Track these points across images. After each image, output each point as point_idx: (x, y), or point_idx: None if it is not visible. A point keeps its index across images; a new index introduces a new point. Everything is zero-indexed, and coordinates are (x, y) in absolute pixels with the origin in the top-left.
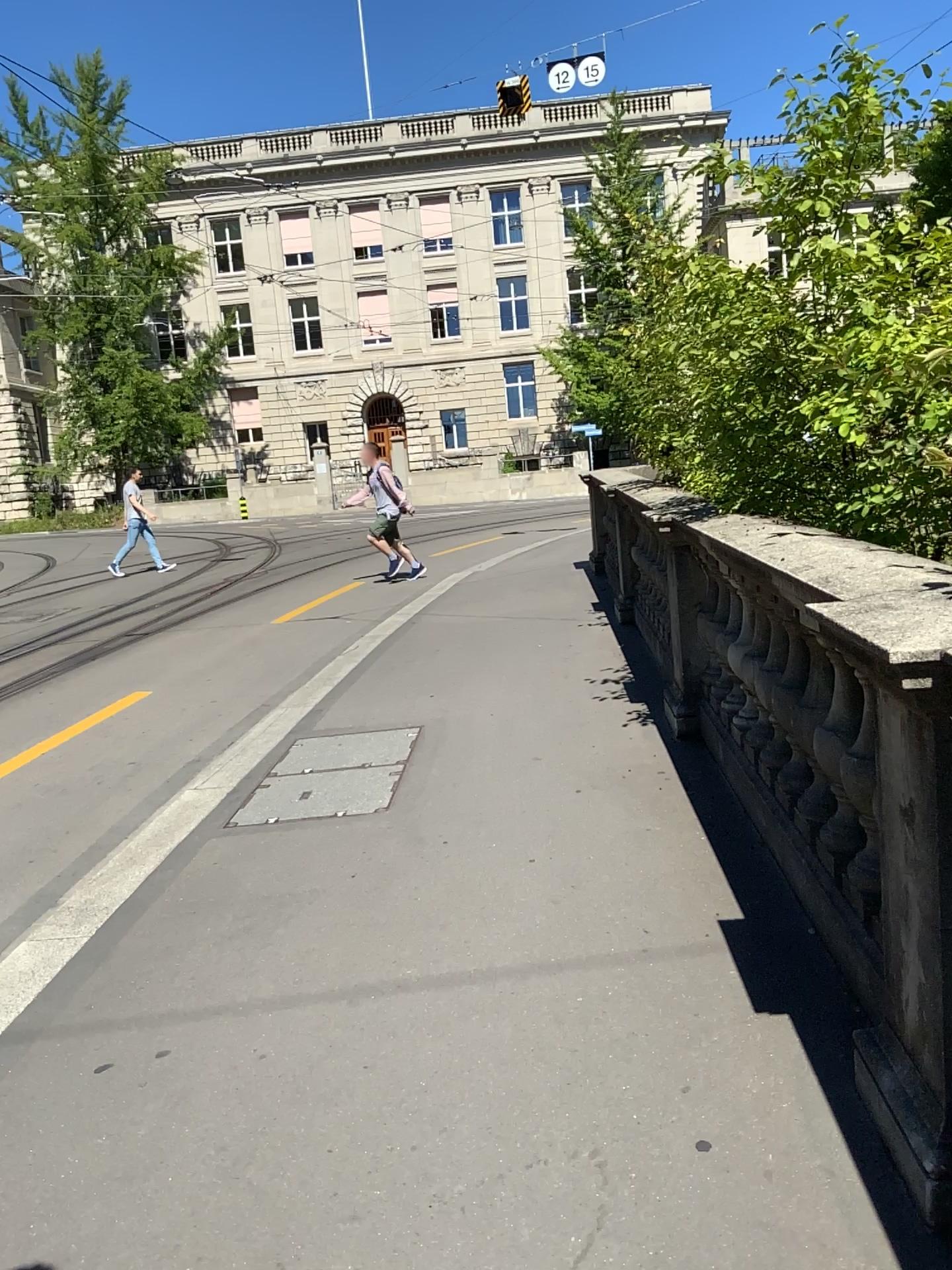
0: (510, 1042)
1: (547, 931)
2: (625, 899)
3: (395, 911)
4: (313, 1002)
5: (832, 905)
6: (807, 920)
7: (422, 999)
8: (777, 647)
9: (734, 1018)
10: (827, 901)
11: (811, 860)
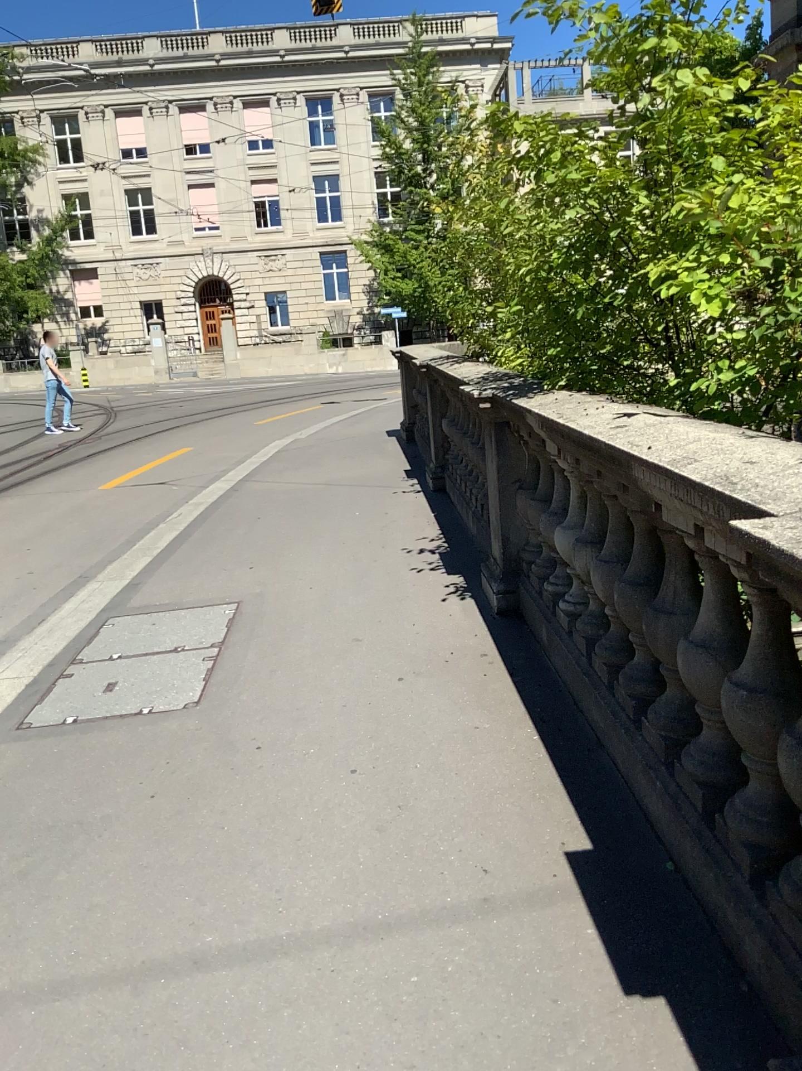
0: (333, 1049)
1: (373, 869)
2: (457, 821)
3: (202, 842)
4: (95, 987)
5: (697, 846)
6: (660, 849)
7: (228, 978)
8: (614, 539)
9: (600, 1002)
10: (691, 839)
11: (666, 785)
